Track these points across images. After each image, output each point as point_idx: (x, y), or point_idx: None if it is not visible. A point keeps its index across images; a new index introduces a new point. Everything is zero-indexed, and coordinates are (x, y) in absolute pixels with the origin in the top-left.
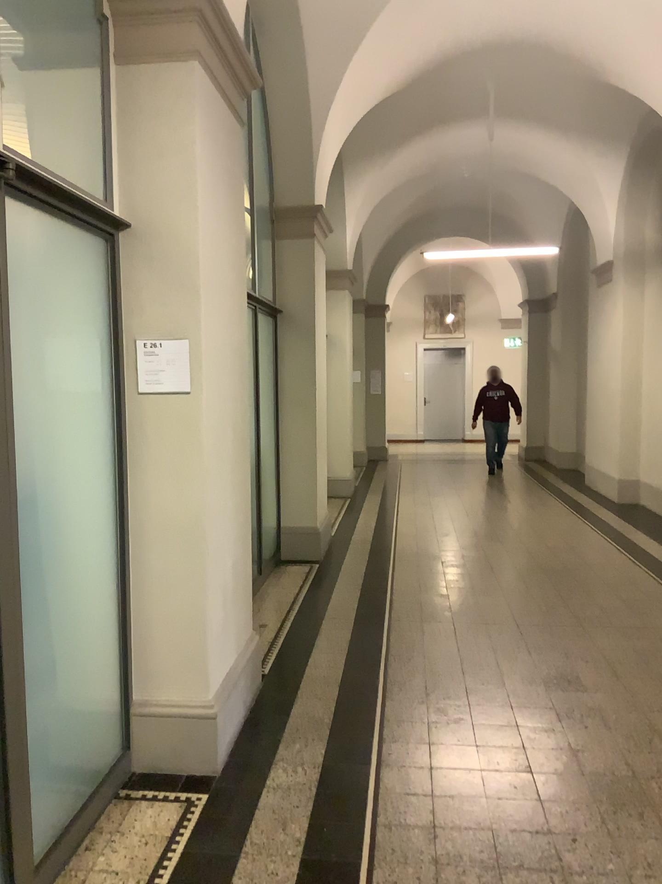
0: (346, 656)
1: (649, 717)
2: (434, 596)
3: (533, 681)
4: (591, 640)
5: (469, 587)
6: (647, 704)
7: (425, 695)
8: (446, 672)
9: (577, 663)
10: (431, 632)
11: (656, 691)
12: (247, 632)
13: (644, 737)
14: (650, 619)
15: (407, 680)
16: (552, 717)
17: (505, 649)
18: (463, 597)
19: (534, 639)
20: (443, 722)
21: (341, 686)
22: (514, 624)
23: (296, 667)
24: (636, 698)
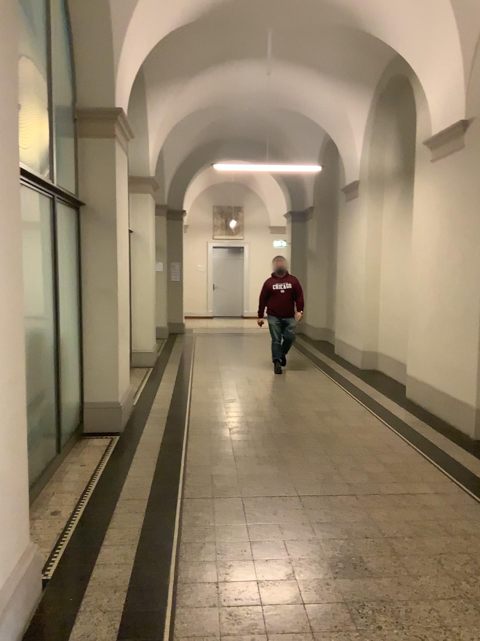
0: (136, 547)
1: (436, 607)
2: (223, 467)
3: (322, 568)
4: (366, 510)
5: (254, 456)
6: (430, 588)
7: (216, 597)
8: (237, 561)
9: (358, 540)
10: (221, 511)
11: (435, 571)
12: (20, 548)
13: (438, 637)
14: (411, 484)
15: (198, 577)
16: (345, 616)
17: (291, 528)
18: (249, 468)
19: (316, 513)
20: (237, 637)
21: (129, 590)
22: (297, 497)
23: (83, 567)
24: (419, 582)
